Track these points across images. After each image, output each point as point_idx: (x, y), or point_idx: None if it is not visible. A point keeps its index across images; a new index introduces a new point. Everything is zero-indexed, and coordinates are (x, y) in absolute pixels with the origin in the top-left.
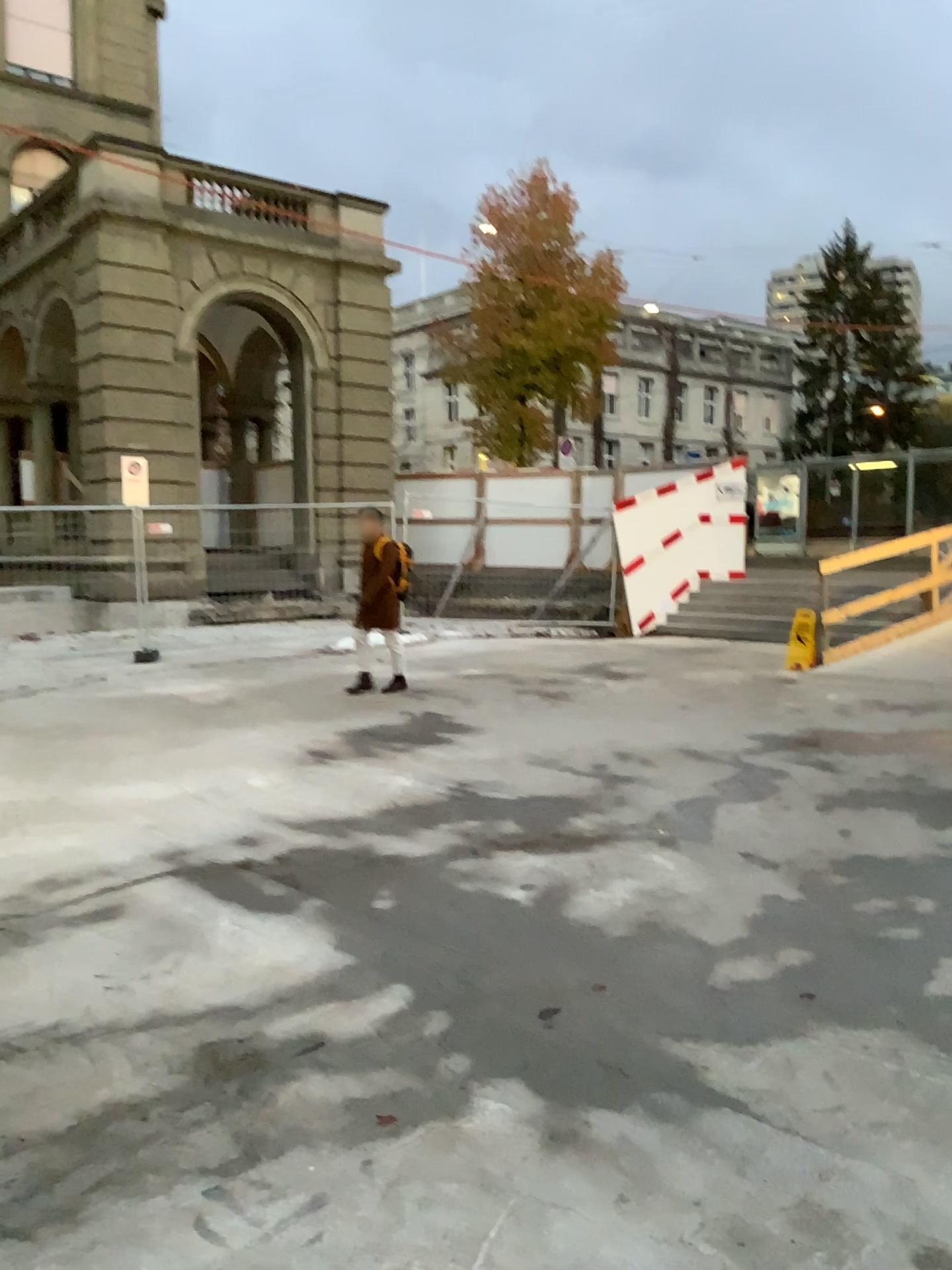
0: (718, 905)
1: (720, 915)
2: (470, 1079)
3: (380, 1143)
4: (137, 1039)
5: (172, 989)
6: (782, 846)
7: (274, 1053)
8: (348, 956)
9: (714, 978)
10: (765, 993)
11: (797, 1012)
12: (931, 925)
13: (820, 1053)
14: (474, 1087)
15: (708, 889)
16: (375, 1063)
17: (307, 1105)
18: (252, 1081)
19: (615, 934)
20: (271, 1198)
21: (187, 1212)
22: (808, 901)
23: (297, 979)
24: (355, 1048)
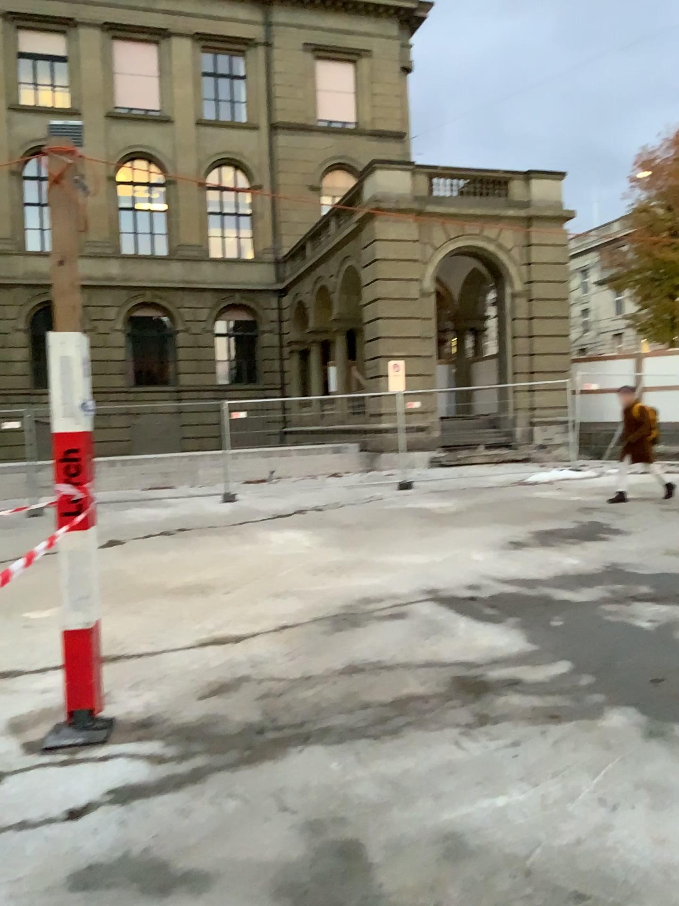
0: None
1: None
2: (602, 705)
3: (549, 725)
4: (419, 671)
5: (436, 653)
6: None
7: (492, 683)
8: (533, 646)
9: None
10: None
11: None
12: None
13: None
14: (604, 708)
15: None
16: (547, 693)
17: (510, 706)
18: (480, 693)
19: None
20: (491, 739)
21: (450, 739)
22: None
23: (504, 654)
24: (536, 685)
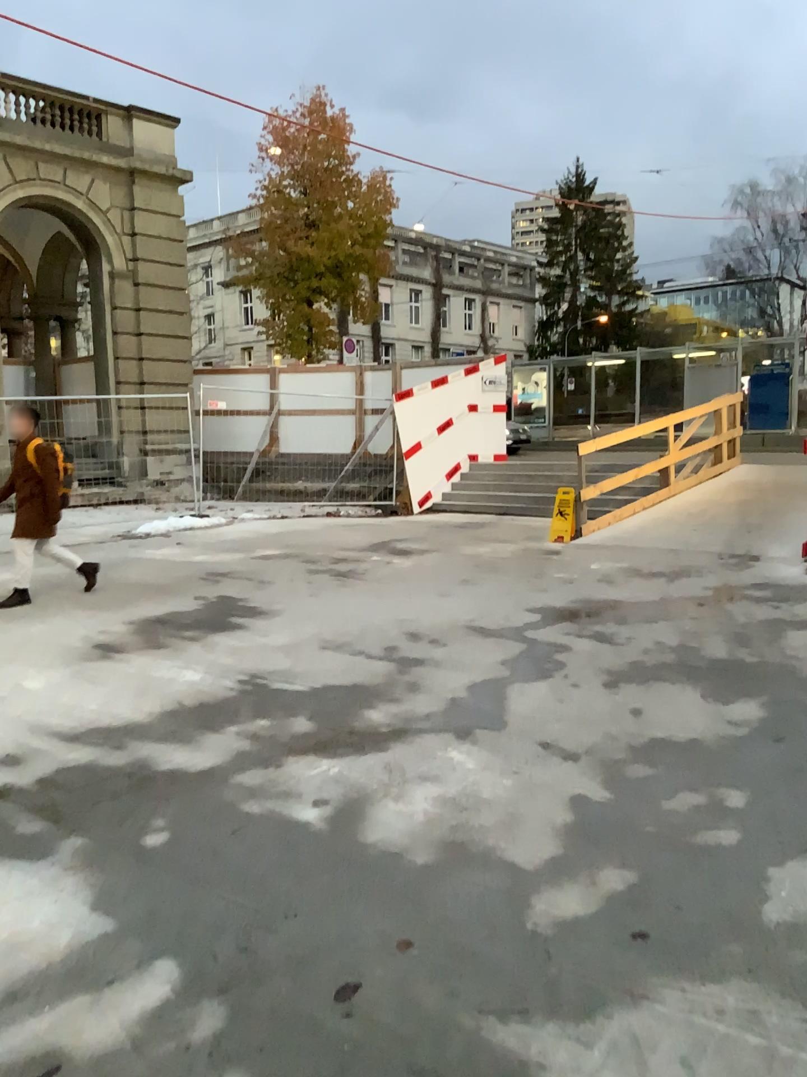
0: (526, 813)
1: (529, 826)
2: None
3: None
4: None
5: None
6: (580, 733)
7: None
8: (108, 916)
9: (535, 918)
10: (595, 936)
11: (635, 963)
12: (748, 825)
13: (673, 1028)
14: None
15: (512, 792)
16: None
17: None
18: None
19: (418, 861)
20: None
21: None
22: (617, 801)
23: (40, 960)
24: (100, 1074)
